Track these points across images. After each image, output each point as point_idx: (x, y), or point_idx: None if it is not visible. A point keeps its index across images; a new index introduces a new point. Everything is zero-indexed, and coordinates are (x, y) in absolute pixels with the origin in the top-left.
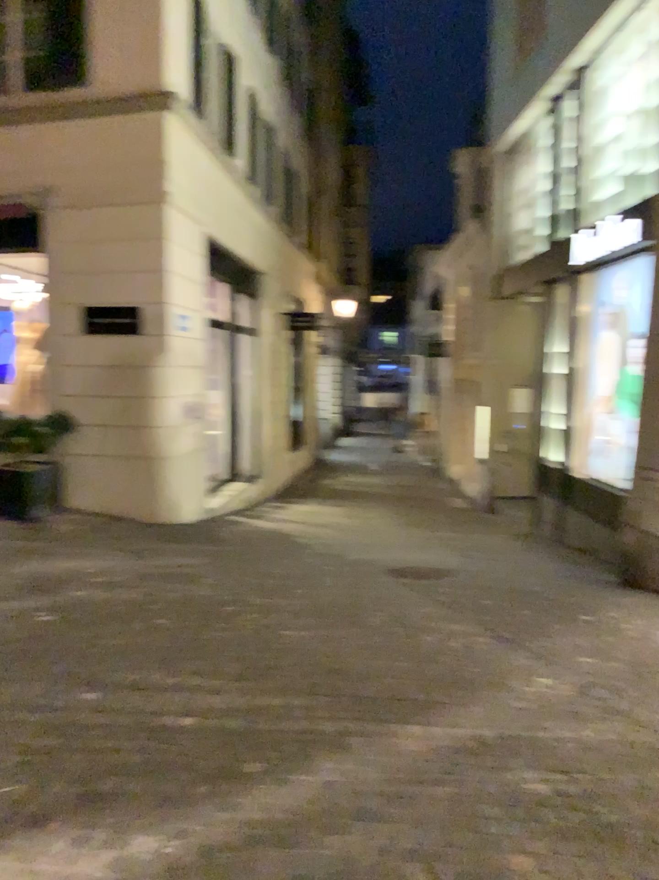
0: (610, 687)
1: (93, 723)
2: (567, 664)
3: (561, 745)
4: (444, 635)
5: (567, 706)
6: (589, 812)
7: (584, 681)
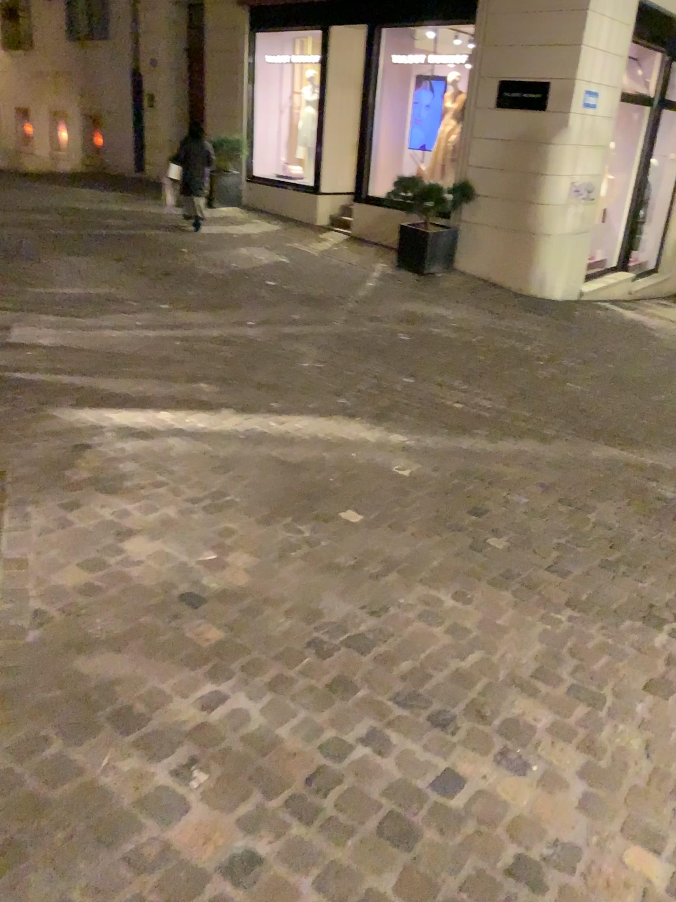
0: None
1: (400, 385)
2: None
3: None
4: None
5: None
6: None
7: None
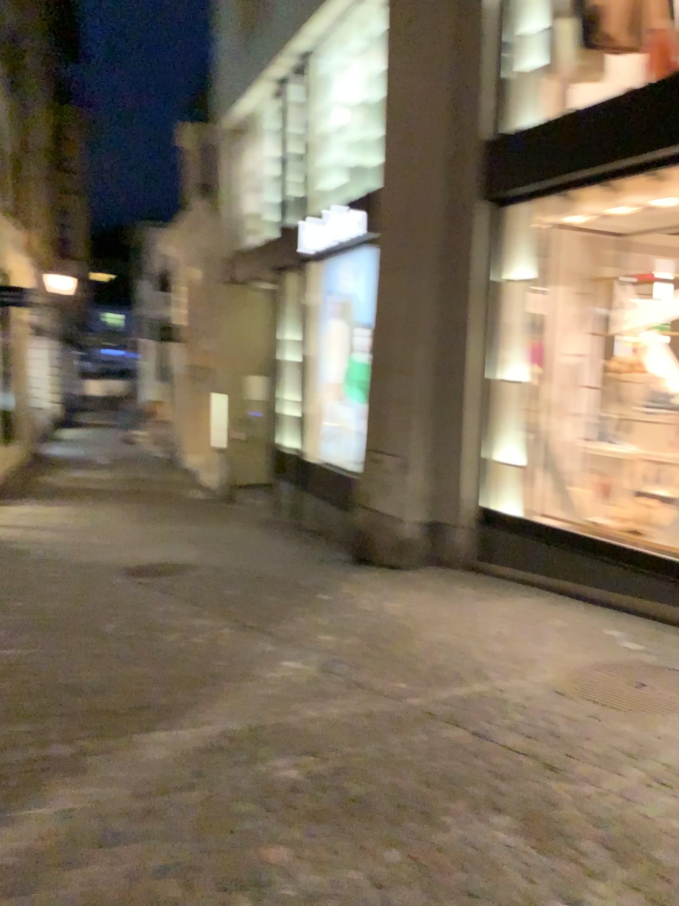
0: (349, 662)
1: None
2: (308, 645)
3: (306, 725)
4: (185, 631)
5: (310, 687)
6: (335, 787)
7: (325, 660)
